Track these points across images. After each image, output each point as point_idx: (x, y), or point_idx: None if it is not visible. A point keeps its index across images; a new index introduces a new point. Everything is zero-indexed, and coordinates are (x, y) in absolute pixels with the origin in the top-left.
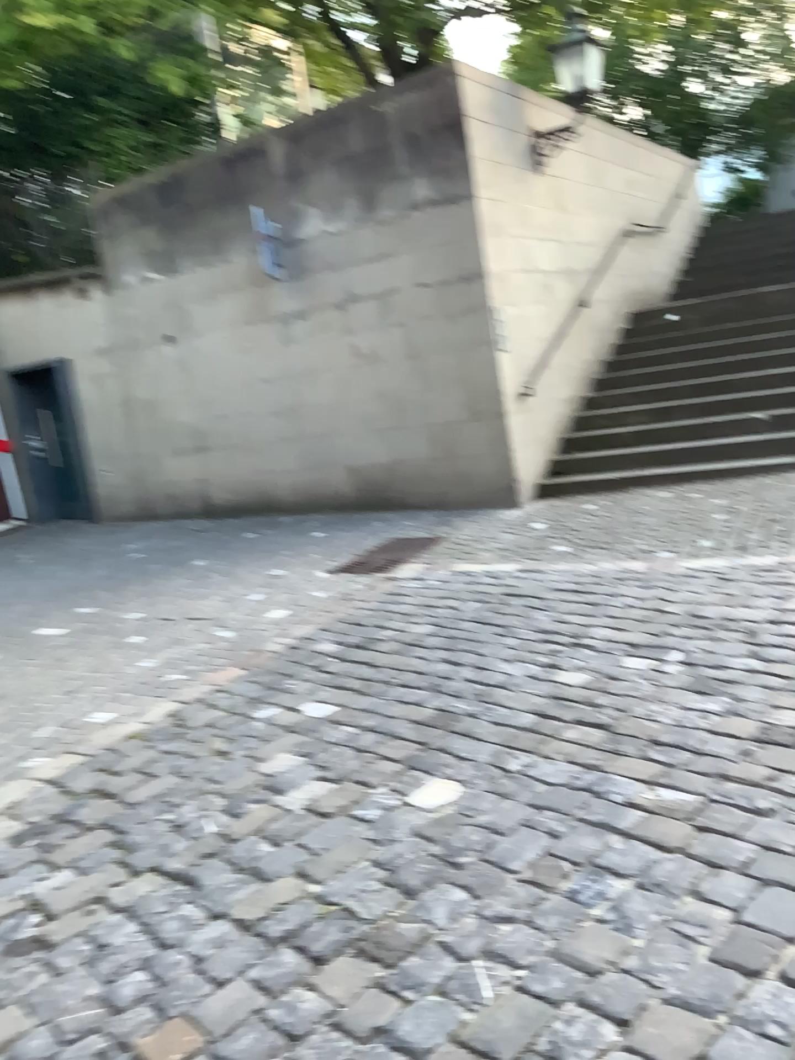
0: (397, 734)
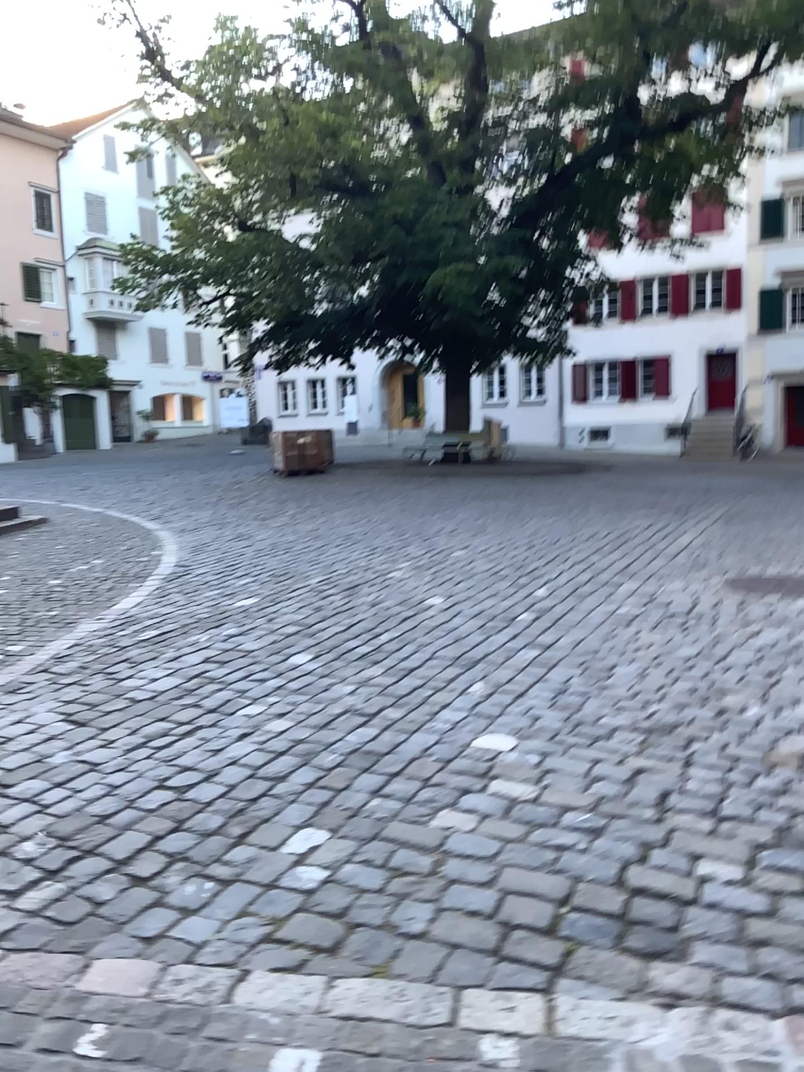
0: (390, 773)
